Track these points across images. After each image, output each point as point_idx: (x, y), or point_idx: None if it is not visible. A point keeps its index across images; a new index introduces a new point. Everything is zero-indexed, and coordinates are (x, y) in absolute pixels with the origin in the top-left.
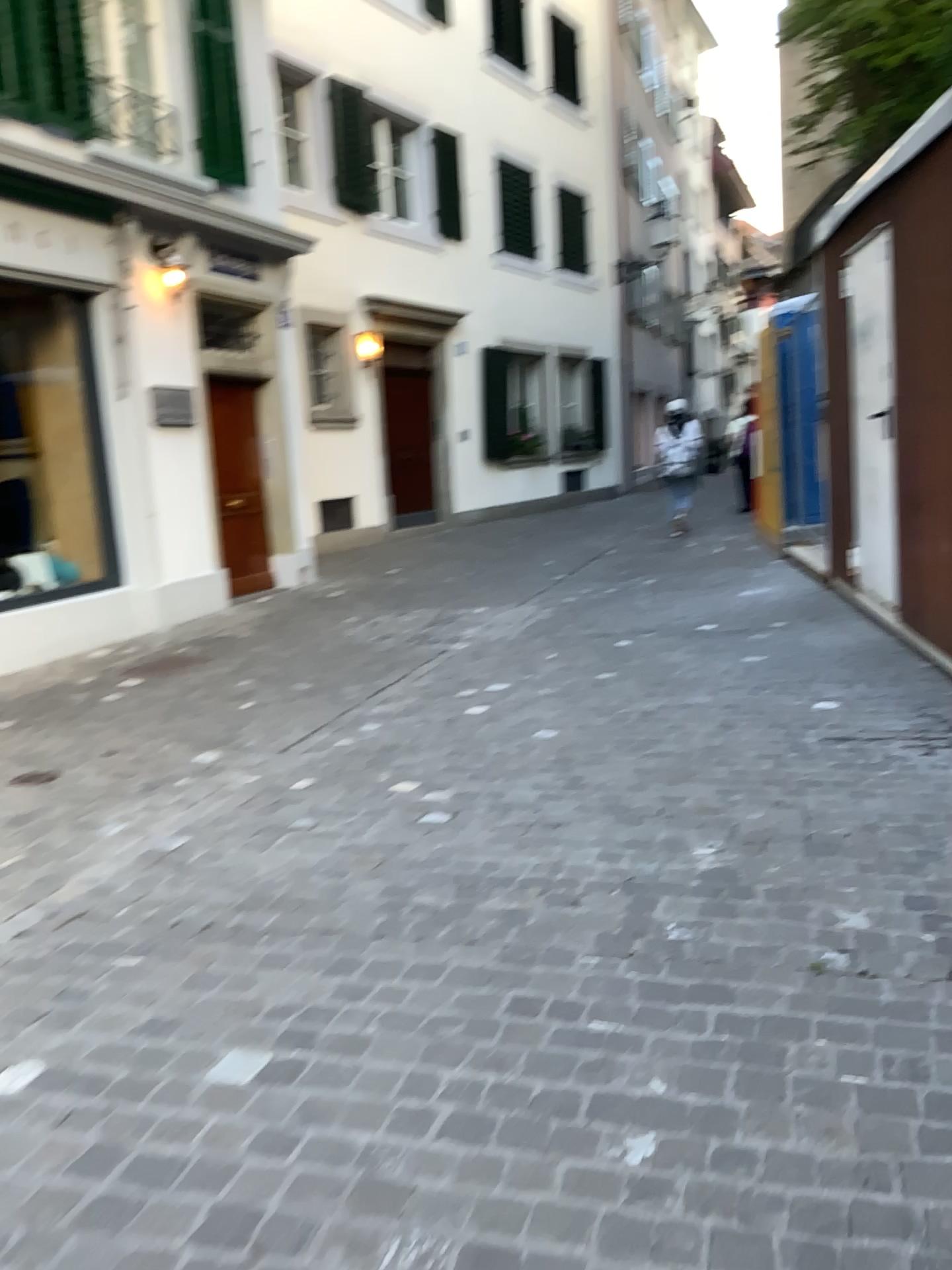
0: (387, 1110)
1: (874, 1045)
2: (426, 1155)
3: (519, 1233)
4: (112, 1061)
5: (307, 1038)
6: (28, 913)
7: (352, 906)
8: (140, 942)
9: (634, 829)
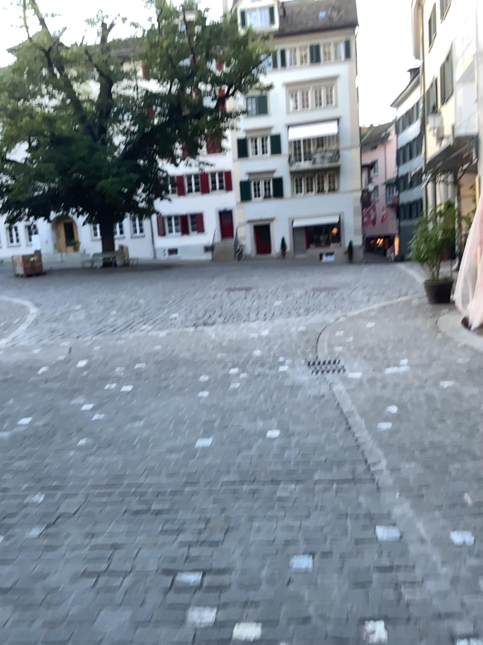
0: (151, 438)
1: (0, 462)
2: (137, 432)
3: (113, 424)
4: (246, 437)
5: (186, 447)
6: (374, 469)
7: (205, 493)
8: (294, 467)
9: (26, 566)
